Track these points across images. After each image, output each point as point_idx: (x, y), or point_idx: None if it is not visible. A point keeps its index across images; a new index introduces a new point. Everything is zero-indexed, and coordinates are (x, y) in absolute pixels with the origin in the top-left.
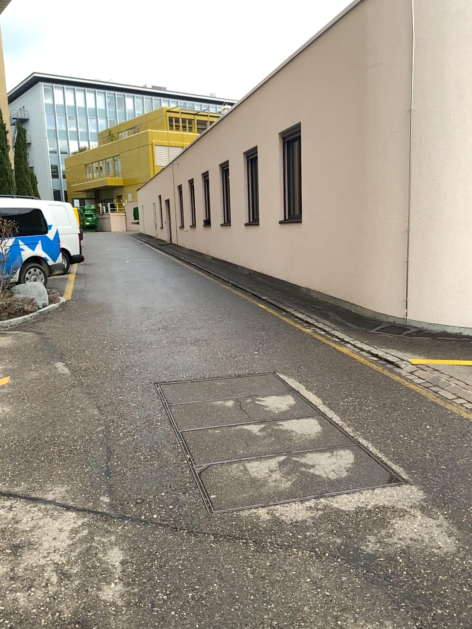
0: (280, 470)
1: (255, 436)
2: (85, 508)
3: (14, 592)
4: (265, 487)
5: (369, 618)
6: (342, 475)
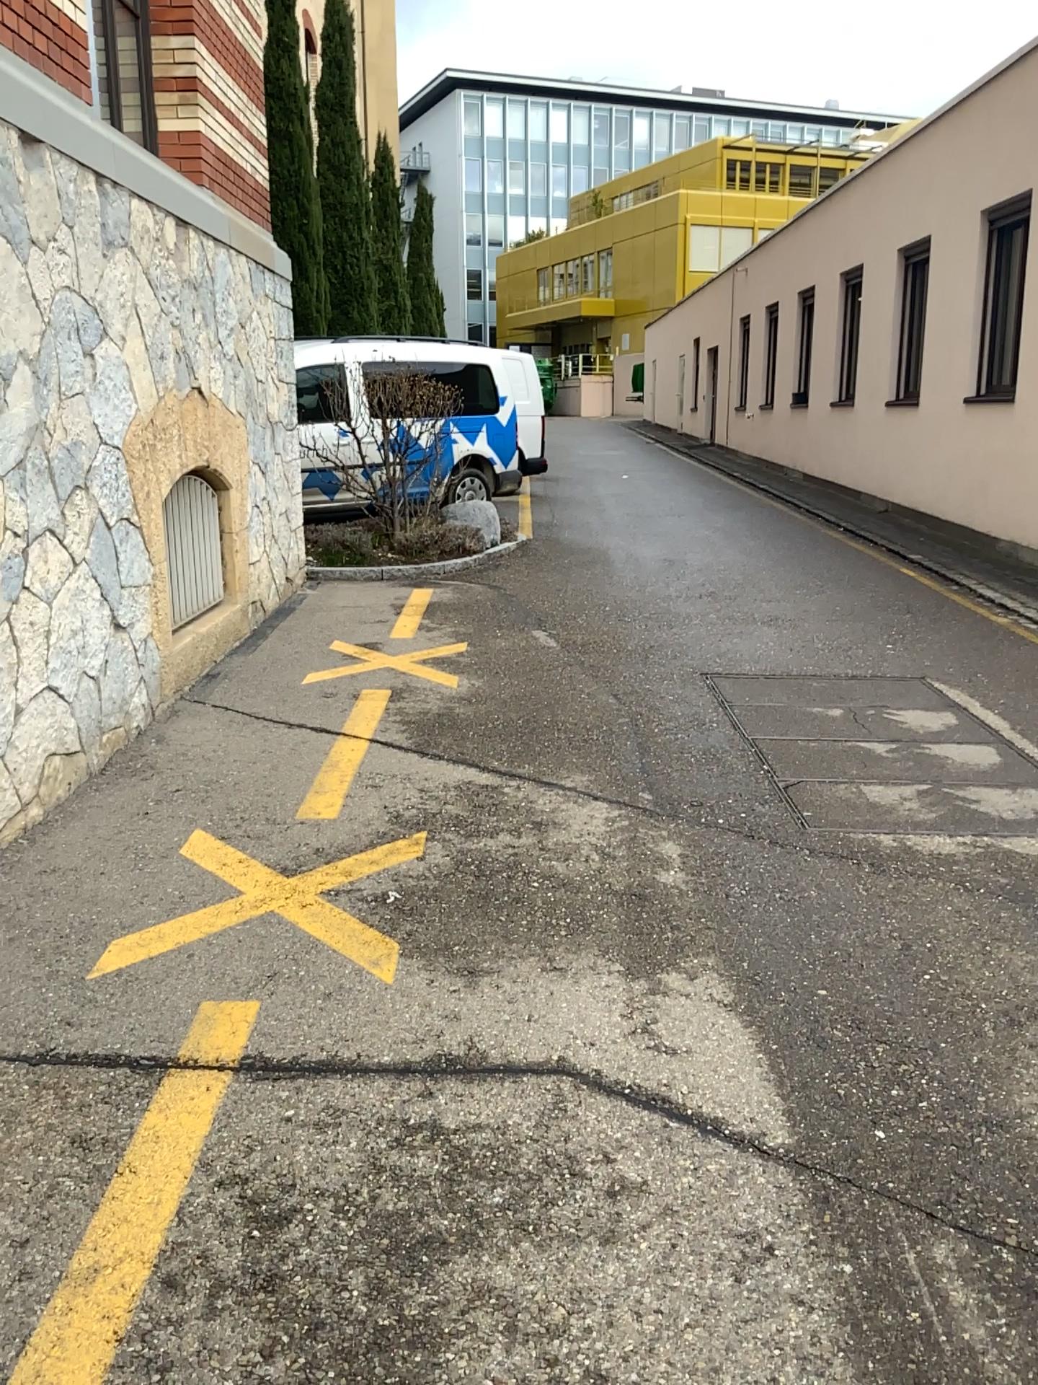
0: (919, 797)
1: (878, 755)
2: (622, 801)
3: (549, 861)
4: (892, 812)
5: (1030, 951)
6: (1024, 814)
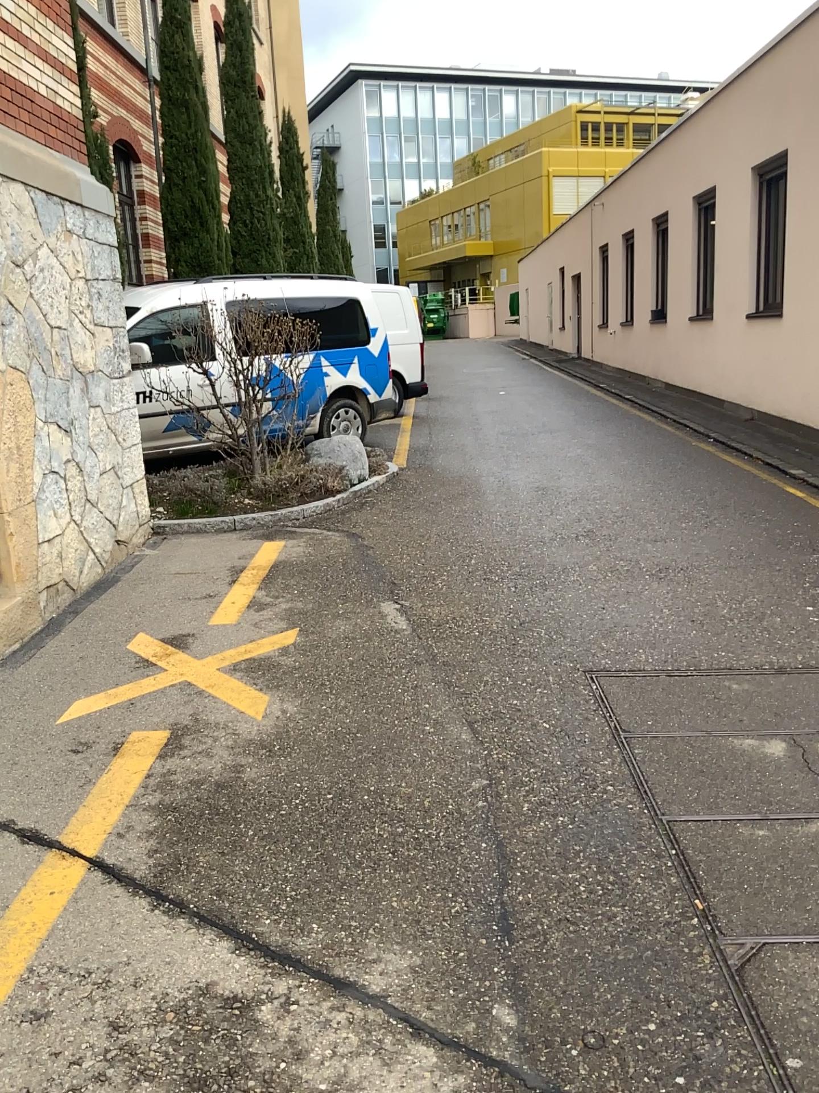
0: None
1: None
2: (458, 1045)
3: None
4: None
5: None
6: None
